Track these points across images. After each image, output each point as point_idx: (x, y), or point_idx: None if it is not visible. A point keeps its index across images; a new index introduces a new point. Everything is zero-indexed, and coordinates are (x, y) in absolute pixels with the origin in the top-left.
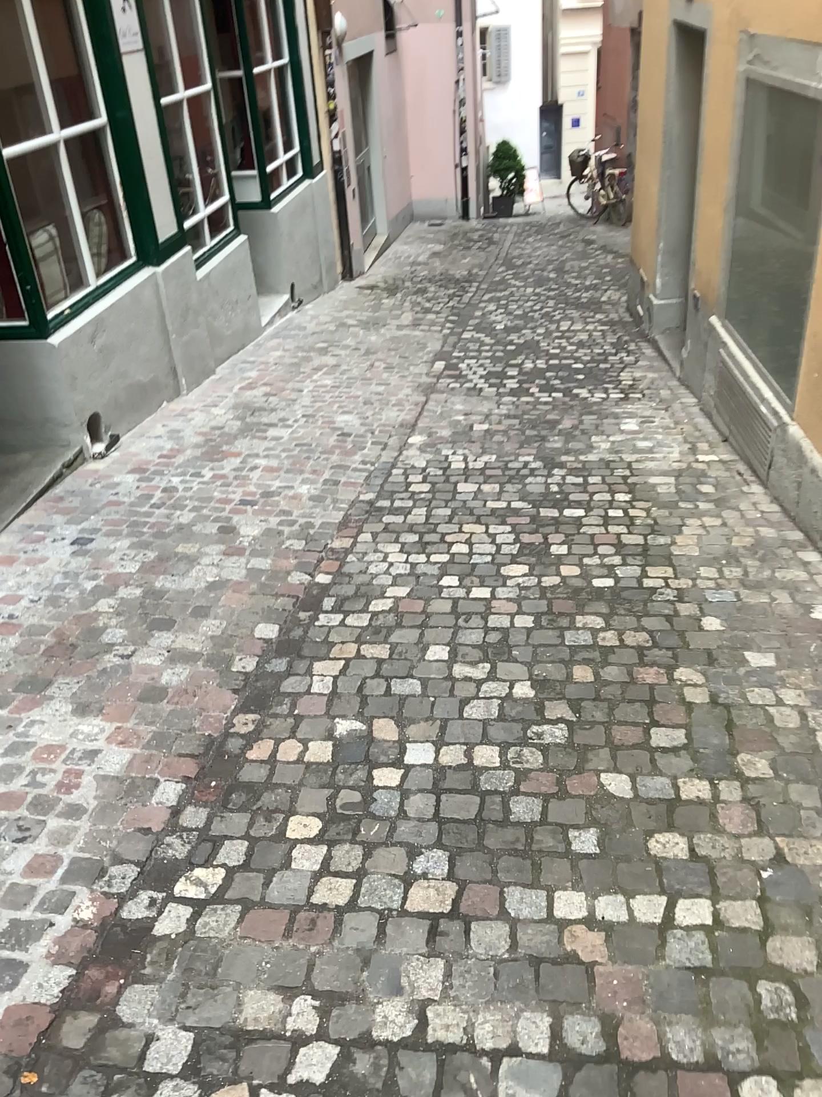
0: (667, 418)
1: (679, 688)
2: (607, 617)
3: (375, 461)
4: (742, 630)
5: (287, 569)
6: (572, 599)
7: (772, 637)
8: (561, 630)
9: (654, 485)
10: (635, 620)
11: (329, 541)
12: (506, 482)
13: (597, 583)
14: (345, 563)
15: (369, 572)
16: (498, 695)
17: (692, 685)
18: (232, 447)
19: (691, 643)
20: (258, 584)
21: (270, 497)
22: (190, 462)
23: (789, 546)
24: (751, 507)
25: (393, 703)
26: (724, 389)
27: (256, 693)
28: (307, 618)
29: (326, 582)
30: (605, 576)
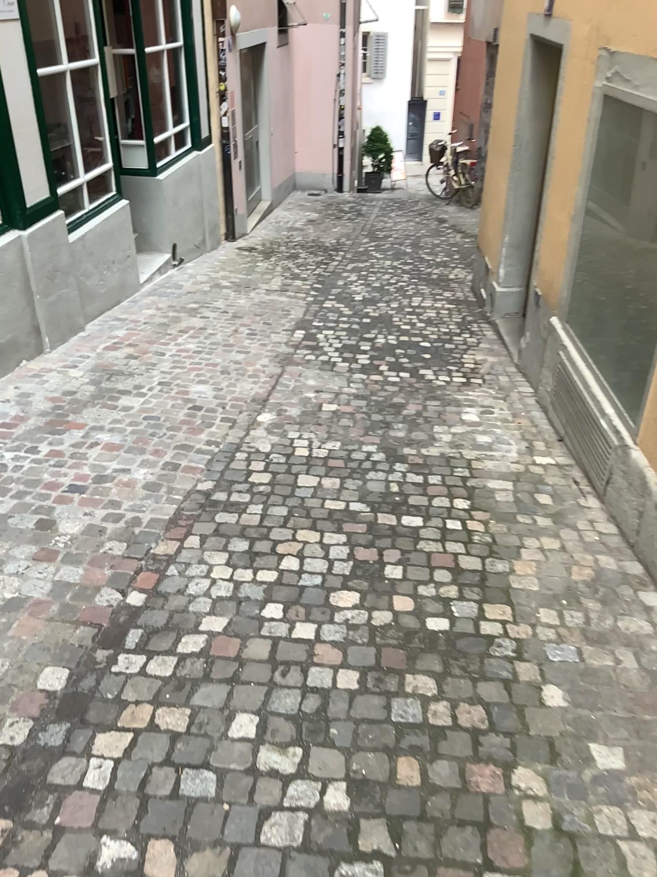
0: (507, 414)
1: (518, 805)
2: (438, 677)
3: (217, 446)
4: (587, 712)
5: (98, 586)
6: (402, 647)
7: (620, 725)
8: (386, 697)
9: (492, 493)
10: (469, 685)
11: (152, 547)
12: (346, 480)
13: (430, 627)
14: (164, 579)
15: (187, 593)
16: (305, 805)
17: (533, 800)
18: (77, 421)
19: (530, 729)
20: (61, 606)
21: (103, 484)
22: (29, 436)
23: (631, 585)
24: (590, 528)
25: (178, 811)
26: (564, 391)
27: (17, 783)
28: (105, 661)
29: (138, 605)
30: (439, 616)
